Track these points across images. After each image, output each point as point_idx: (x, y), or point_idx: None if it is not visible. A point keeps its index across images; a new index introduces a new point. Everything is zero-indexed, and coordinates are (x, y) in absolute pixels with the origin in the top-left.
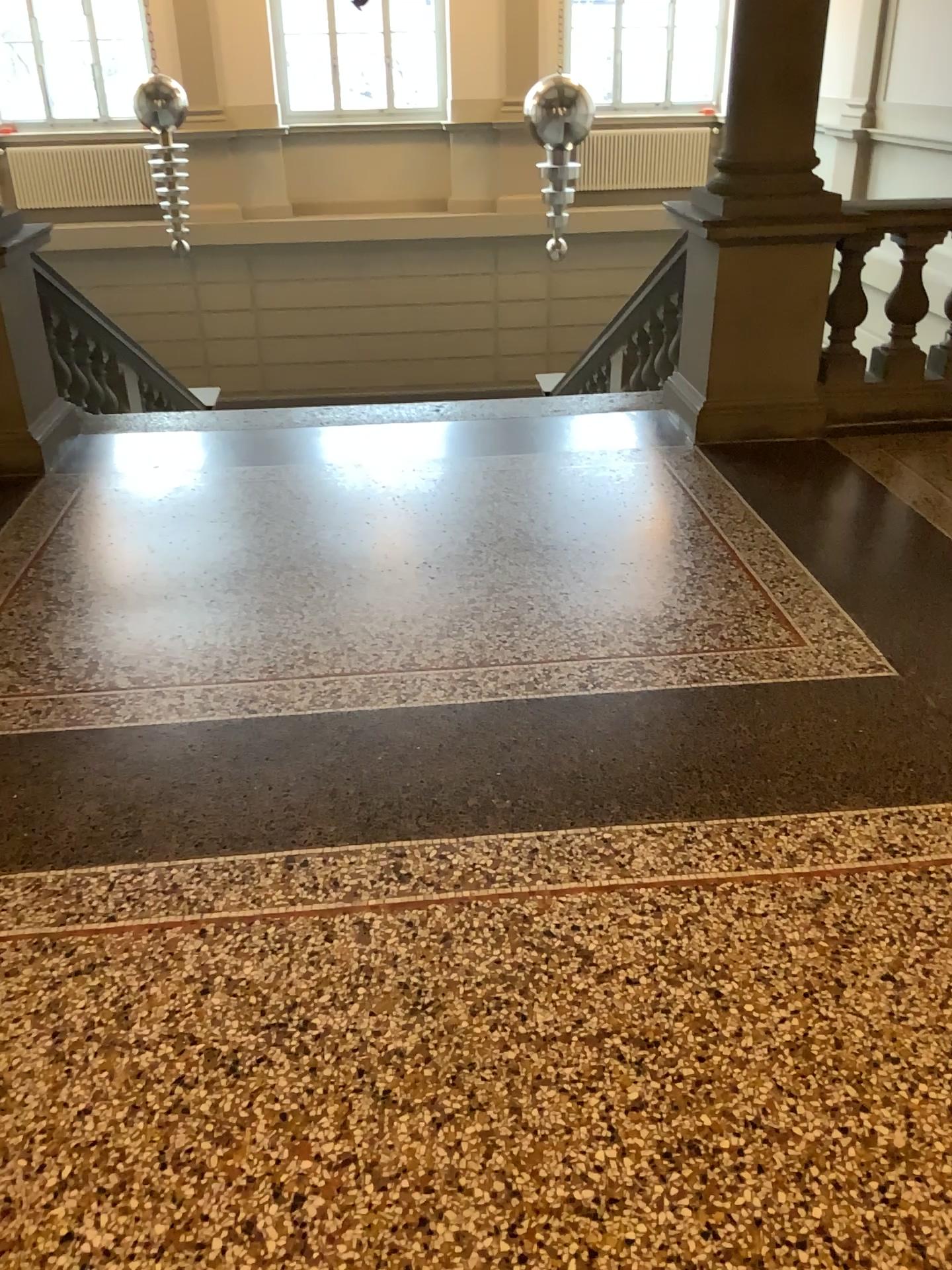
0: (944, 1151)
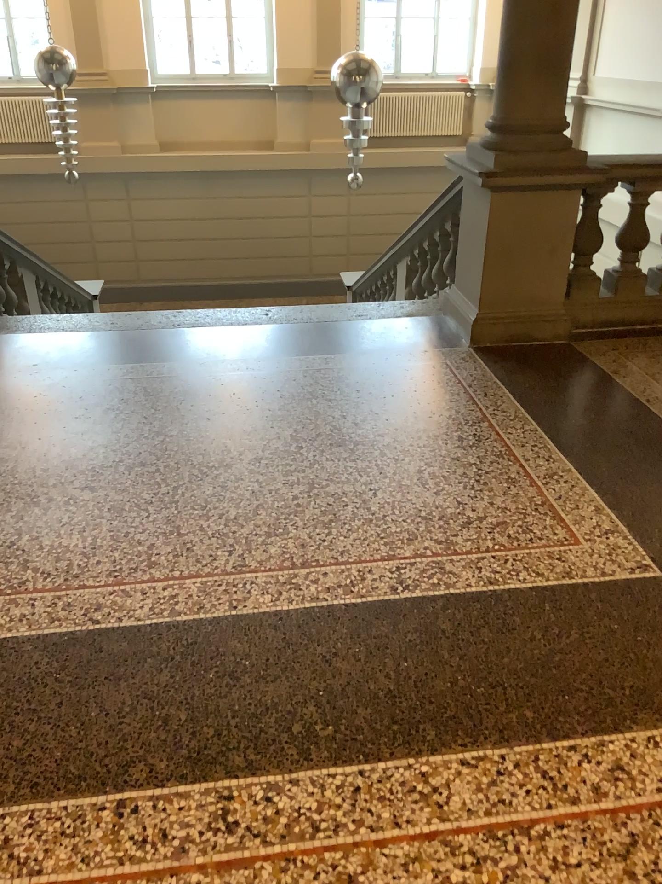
0: None
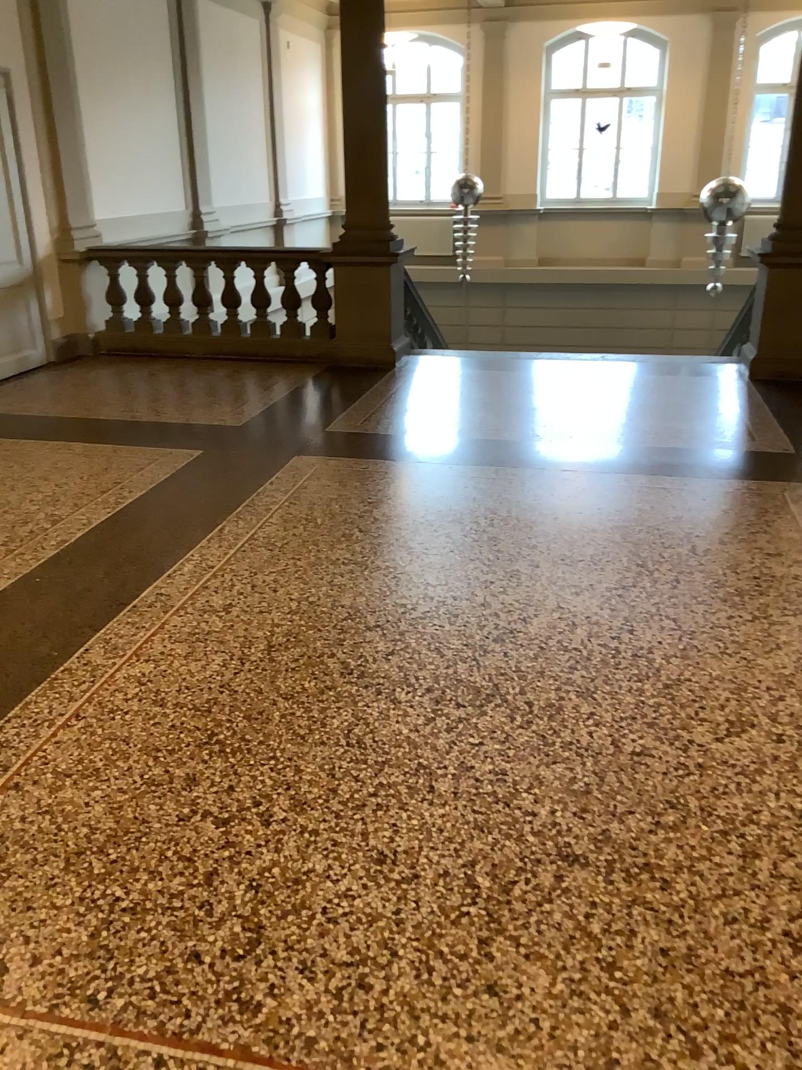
0: (718, 538)
